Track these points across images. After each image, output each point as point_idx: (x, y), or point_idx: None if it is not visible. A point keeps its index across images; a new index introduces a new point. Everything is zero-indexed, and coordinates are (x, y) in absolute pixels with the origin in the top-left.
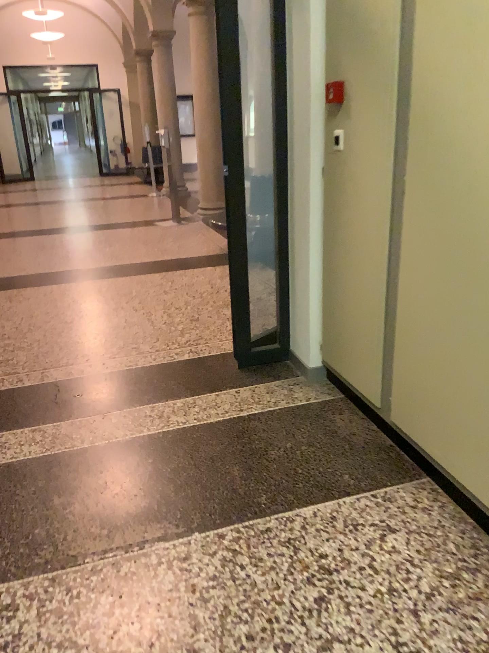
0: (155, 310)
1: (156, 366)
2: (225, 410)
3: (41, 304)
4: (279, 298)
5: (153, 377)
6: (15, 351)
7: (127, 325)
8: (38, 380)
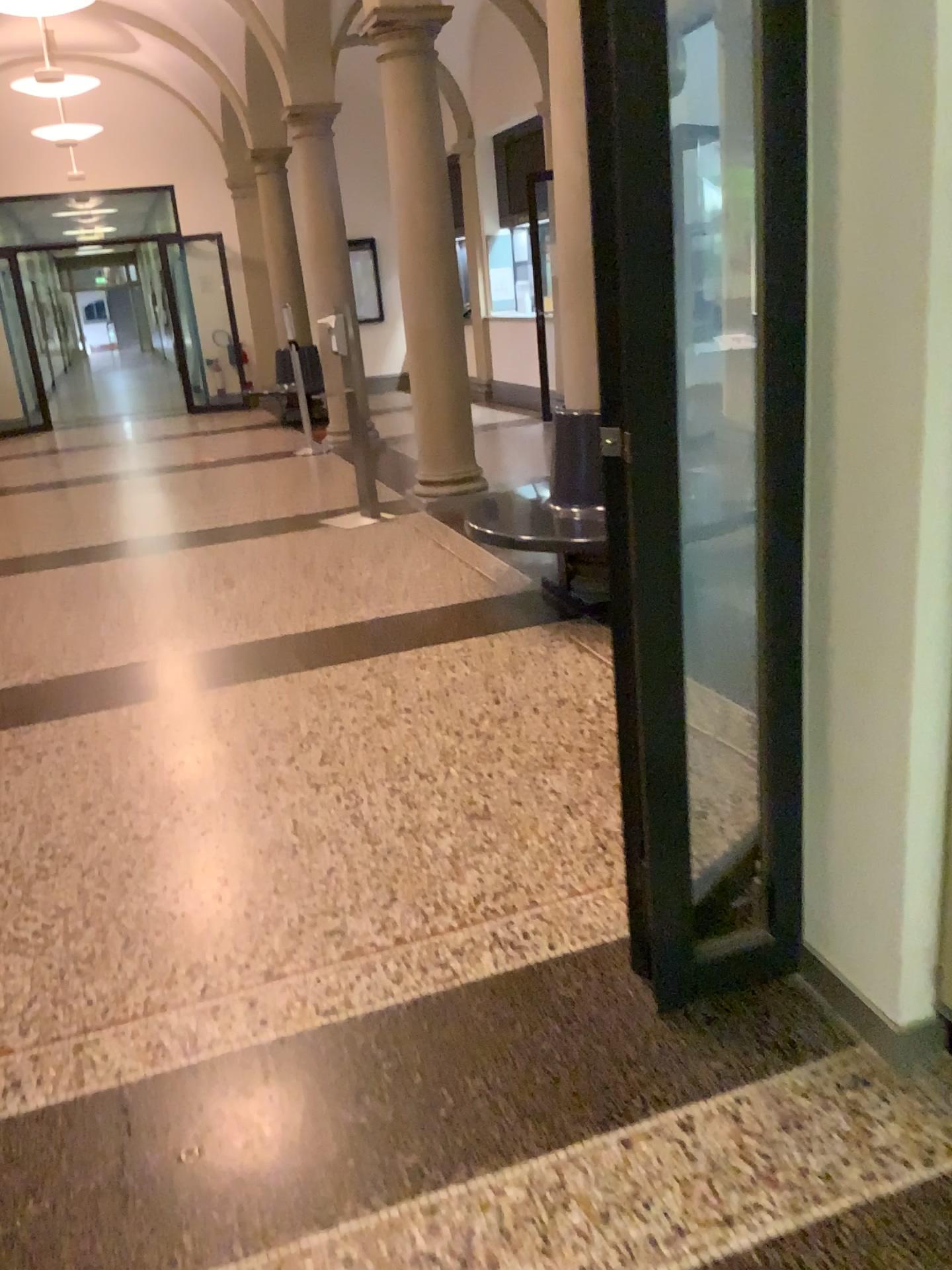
0: (370, 790)
1: (414, 1014)
2: (675, 1221)
3: (73, 782)
4: (770, 804)
5: (413, 1062)
6: (1, 961)
7: (305, 848)
8: (70, 1090)
